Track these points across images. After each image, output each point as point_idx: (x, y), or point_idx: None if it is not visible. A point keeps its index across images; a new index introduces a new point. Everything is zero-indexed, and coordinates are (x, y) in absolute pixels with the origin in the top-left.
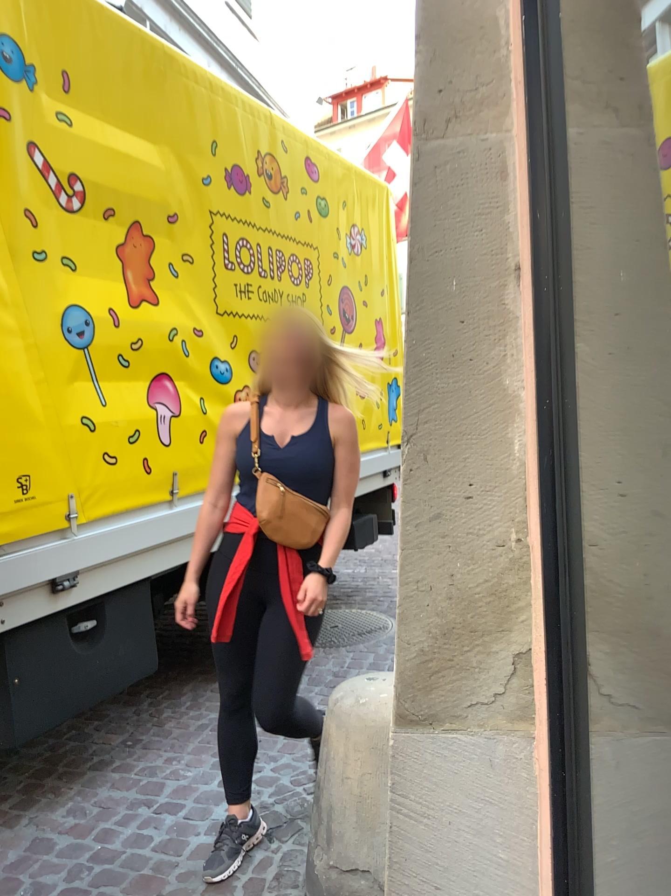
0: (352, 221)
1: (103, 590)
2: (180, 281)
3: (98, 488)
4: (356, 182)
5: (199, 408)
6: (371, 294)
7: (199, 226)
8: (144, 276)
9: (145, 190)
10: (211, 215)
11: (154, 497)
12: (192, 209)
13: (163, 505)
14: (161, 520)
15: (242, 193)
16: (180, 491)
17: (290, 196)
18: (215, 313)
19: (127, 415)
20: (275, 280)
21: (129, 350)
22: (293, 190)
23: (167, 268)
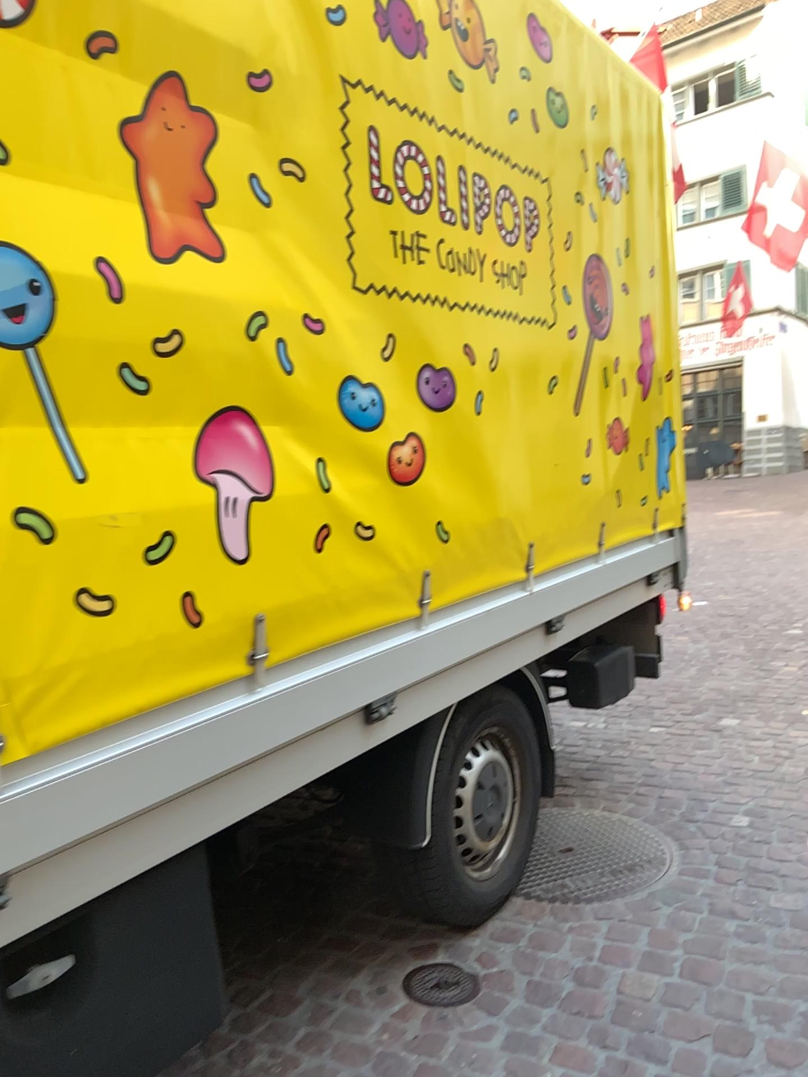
0: (604, 145)
1: (82, 898)
2: (275, 214)
3: (63, 671)
4: (612, 77)
5: (317, 478)
6: (634, 275)
7: (319, 106)
8: (190, 192)
9: (192, 4)
10: (345, 87)
11: (214, 671)
12: (304, 67)
13: (235, 685)
14: (231, 717)
15: (408, 55)
16: (276, 649)
17: (501, 80)
18: (351, 286)
19: (144, 498)
20: (472, 233)
21: (148, 353)
22: (505, 69)
23: (244, 182)
